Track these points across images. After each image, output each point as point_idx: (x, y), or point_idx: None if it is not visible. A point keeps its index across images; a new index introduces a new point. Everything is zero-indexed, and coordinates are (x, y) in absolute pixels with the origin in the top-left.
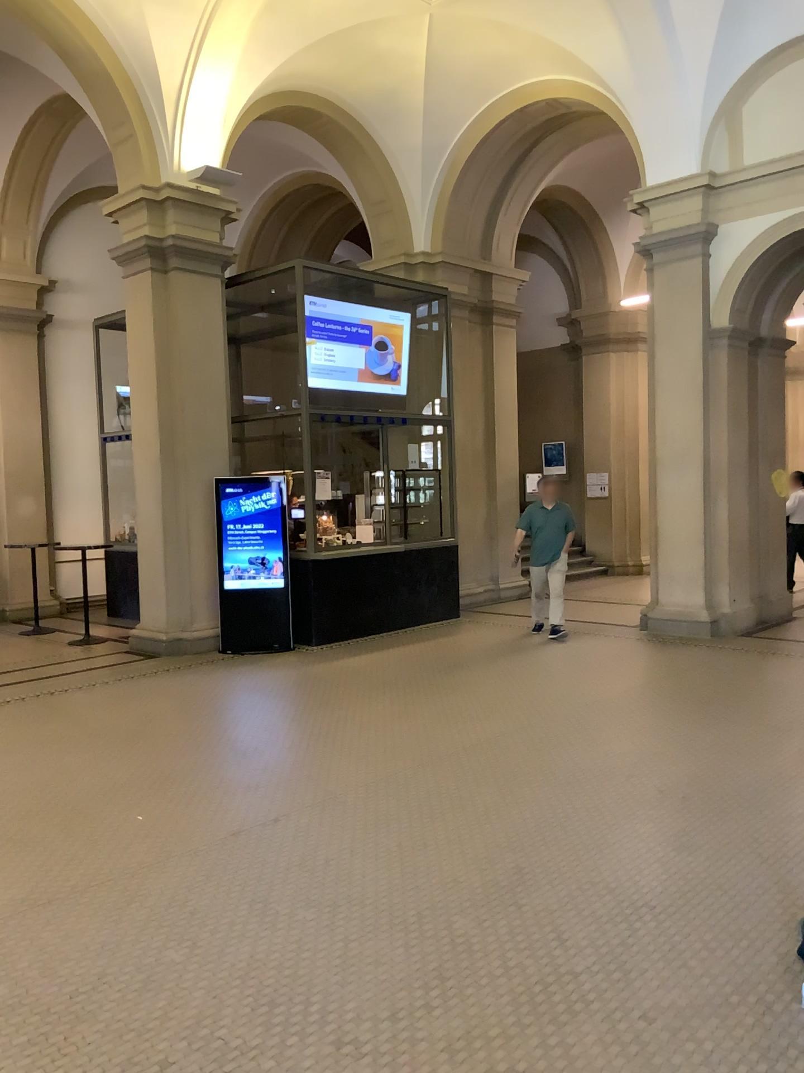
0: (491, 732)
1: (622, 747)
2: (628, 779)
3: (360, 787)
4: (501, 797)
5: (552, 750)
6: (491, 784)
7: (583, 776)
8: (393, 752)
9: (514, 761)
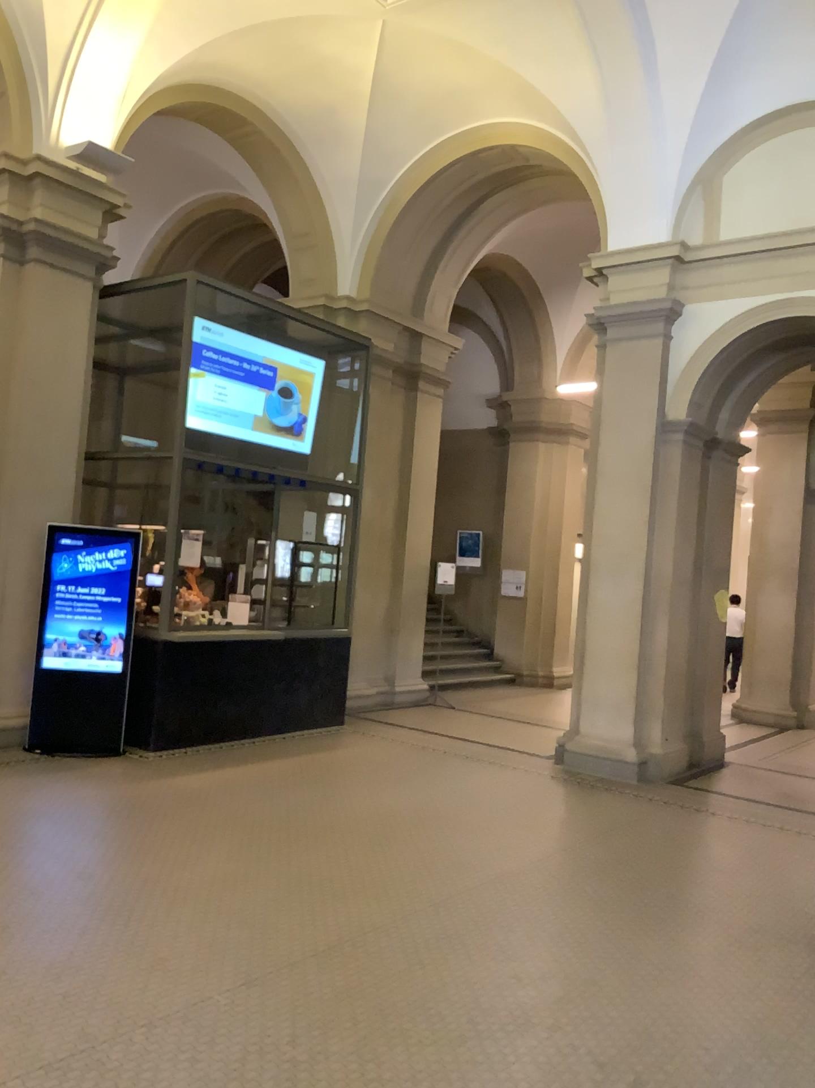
0: (358, 923)
1: (540, 967)
2: (550, 1036)
3: (139, 1025)
4: (356, 1066)
5: (441, 967)
6: (346, 1035)
7: (485, 1027)
8: (207, 952)
9: (385, 984)
